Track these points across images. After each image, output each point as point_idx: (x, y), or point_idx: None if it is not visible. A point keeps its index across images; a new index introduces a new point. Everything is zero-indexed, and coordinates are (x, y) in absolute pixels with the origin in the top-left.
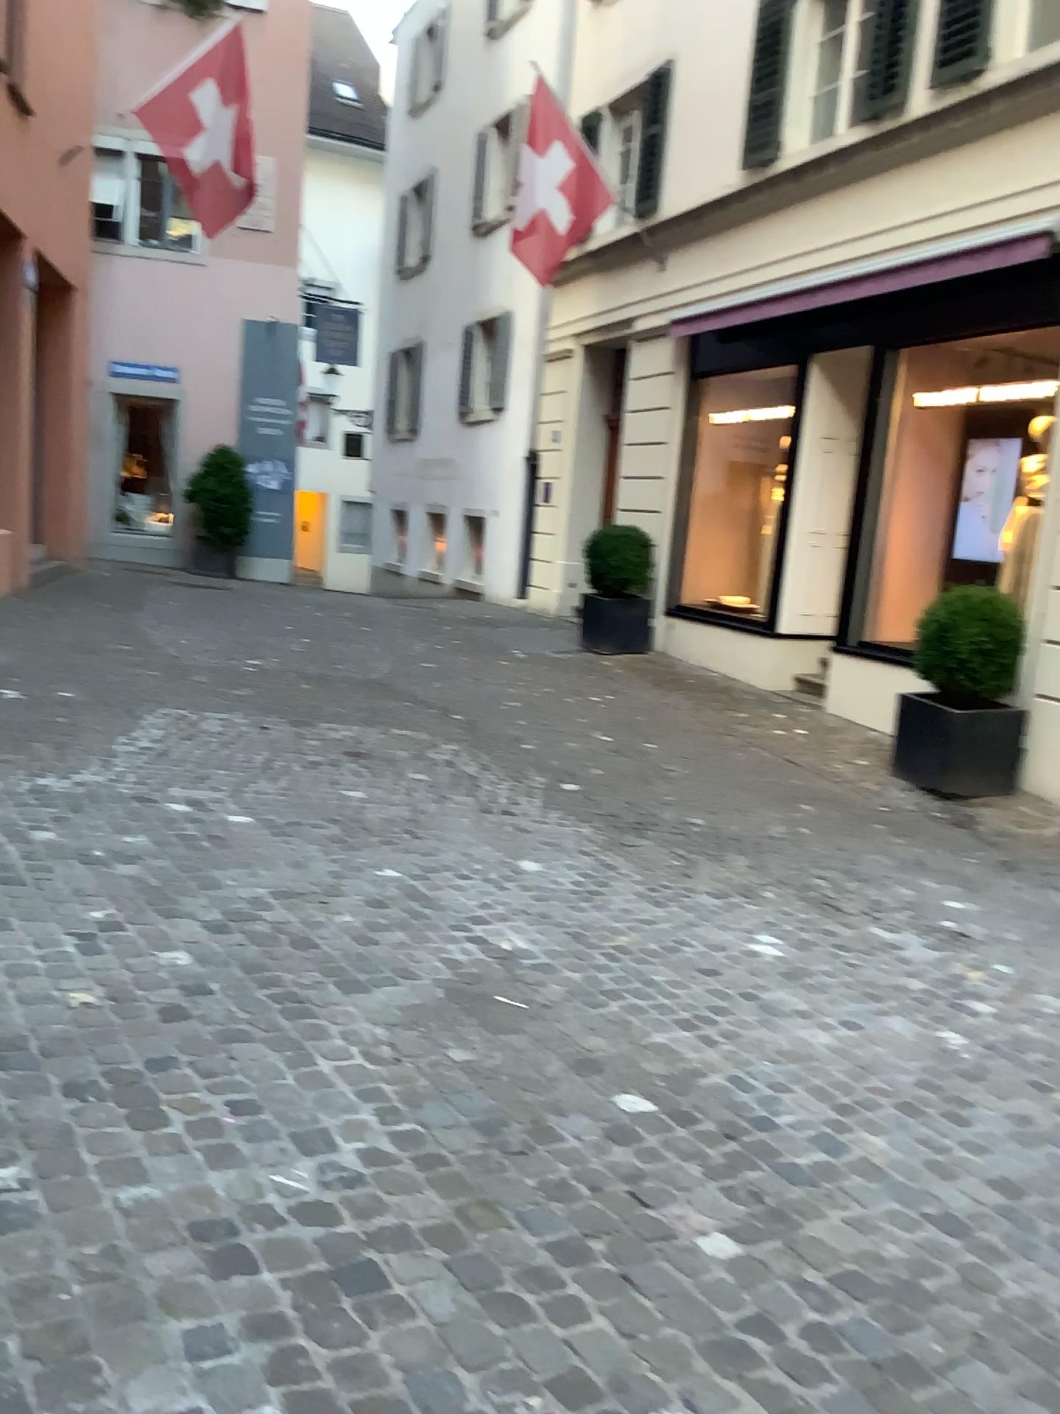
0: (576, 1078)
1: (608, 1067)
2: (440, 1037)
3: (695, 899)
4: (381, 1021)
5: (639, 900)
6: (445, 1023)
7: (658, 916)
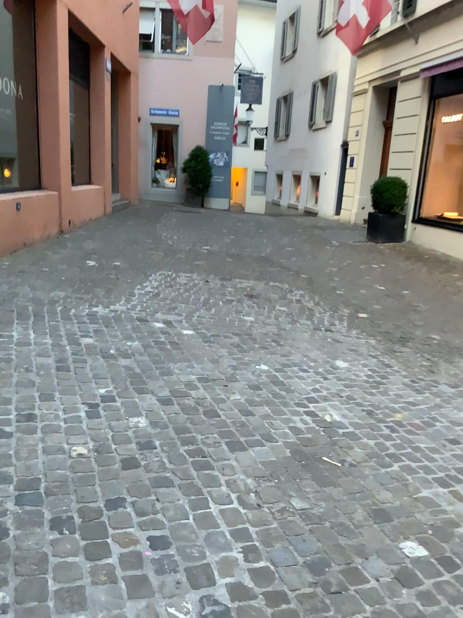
0: (373, 528)
1: (394, 518)
2: (286, 489)
3: (438, 388)
4: (251, 475)
5: (406, 389)
6: (291, 479)
7: (418, 400)
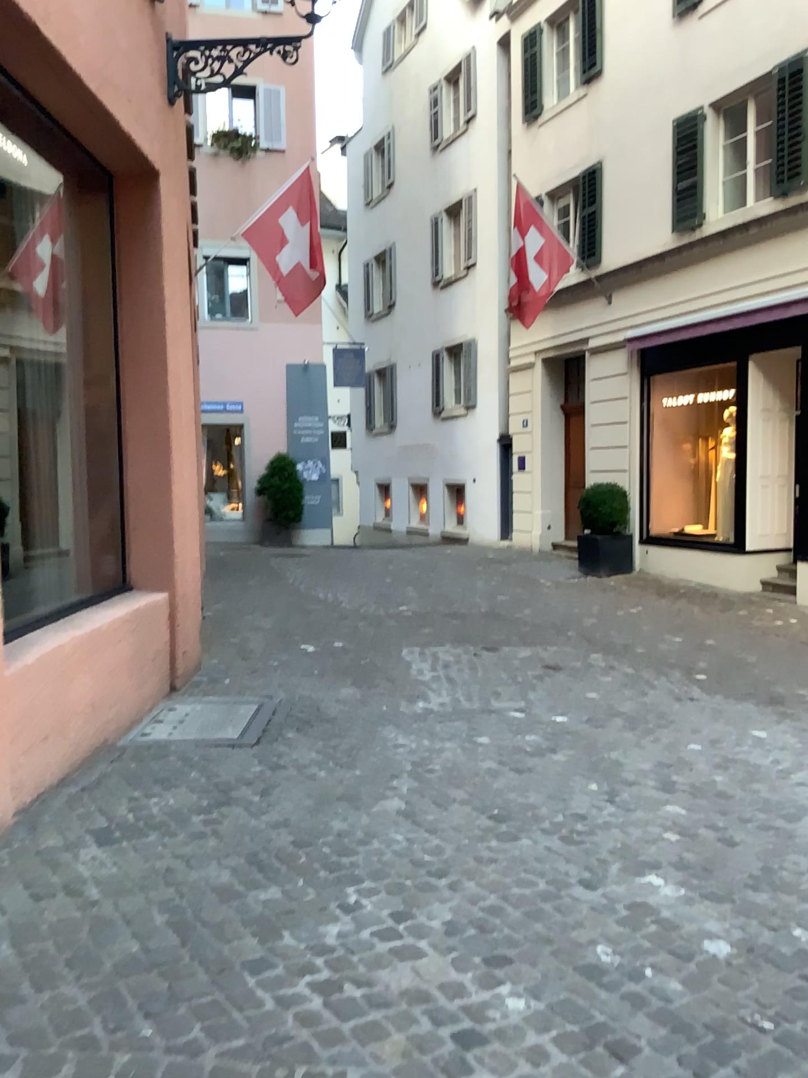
0: None
1: None
2: None
3: None
4: None
5: None
6: None
7: None
